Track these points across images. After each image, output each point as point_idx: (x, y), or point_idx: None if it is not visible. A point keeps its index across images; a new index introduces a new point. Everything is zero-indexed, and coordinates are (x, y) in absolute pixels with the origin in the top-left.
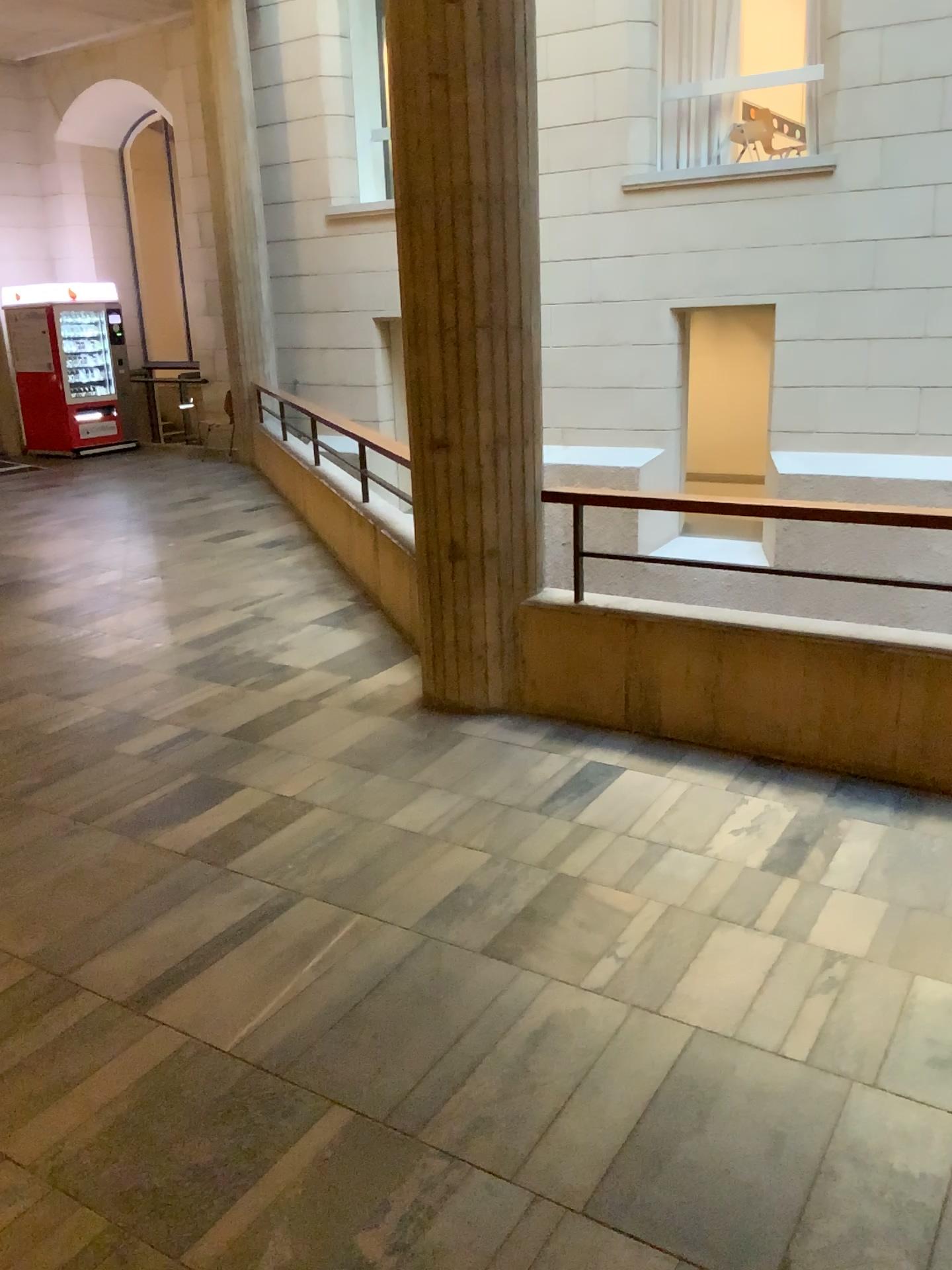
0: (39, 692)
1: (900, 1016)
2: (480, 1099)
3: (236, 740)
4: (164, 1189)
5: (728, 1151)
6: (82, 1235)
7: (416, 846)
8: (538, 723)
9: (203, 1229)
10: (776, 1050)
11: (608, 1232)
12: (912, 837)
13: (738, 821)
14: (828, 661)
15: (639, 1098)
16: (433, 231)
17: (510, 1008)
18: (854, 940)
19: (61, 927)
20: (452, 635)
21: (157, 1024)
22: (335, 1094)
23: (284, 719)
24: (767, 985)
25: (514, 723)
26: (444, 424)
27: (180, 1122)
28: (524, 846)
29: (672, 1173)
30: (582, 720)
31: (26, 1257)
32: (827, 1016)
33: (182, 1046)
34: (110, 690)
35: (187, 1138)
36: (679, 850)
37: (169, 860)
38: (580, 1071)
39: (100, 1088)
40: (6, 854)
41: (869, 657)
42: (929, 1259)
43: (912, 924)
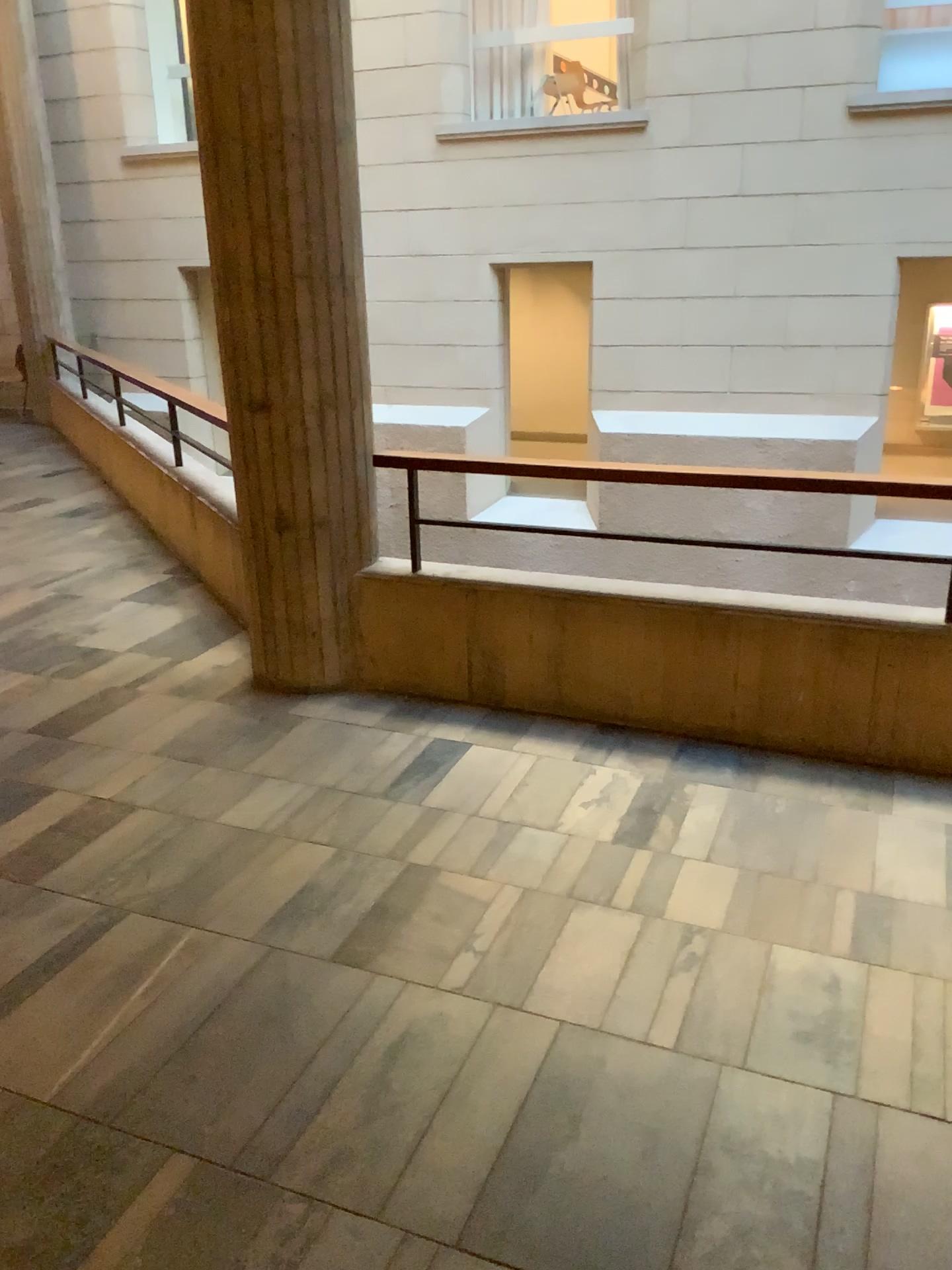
0: None
1: (760, 988)
2: (339, 1126)
3: (45, 736)
4: None
5: (604, 1154)
6: None
7: (254, 843)
8: (377, 700)
9: None
10: (643, 1037)
11: (485, 1262)
12: (757, 798)
13: (587, 793)
14: (669, 625)
15: (508, 1105)
16: (243, 172)
17: (366, 1018)
18: (710, 911)
19: None
20: (282, 612)
21: None
22: (176, 1139)
23: (100, 710)
24: (629, 967)
25: (351, 701)
26: (264, 386)
27: None
28: (370, 835)
29: (548, 1186)
30: (422, 694)
31: None
32: (690, 994)
33: None
34: None
35: (4, 1212)
36: (531, 829)
37: None
38: (444, 1083)
39: None
40: None
41: (709, 619)
42: (810, 1247)
43: (765, 889)
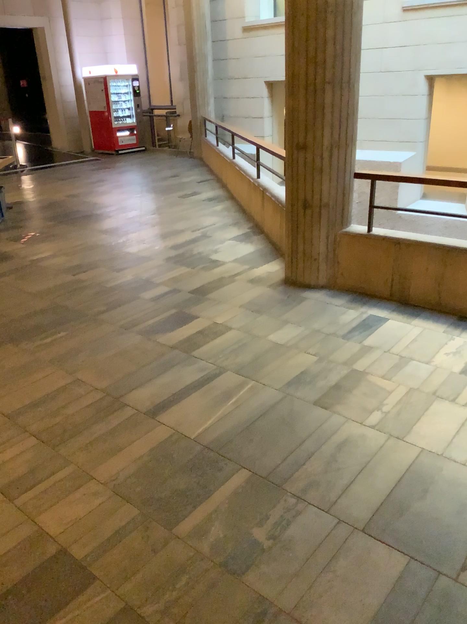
0: (103, 267)
1: None
2: (313, 473)
3: (195, 294)
4: (166, 499)
5: (437, 509)
6: (130, 515)
7: (282, 350)
8: (344, 293)
9: (183, 518)
10: (464, 463)
11: (375, 540)
12: None
13: (447, 348)
14: None
15: (392, 479)
16: (305, 31)
17: (328, 431)
18: None
19: (116, 377)
20: (303, 247)
21: (160, 425)
22: (243, 464)
23: (218, 285)
24: (460, 431)
25: (331, 292)
26: (305, 138)
27: (172, 470)
28: (336, 354)
29: (408, 516)
30: (366, 293)
31: (105, 521)
32: None
33: (172, 435)
34: (136, 268)
35: (175, 477)
36: (416, 361)
37: (165, 349)
38: (362, 464)
39: (136, 451)
40: (91, 342)
41: None
42: None
43: None
